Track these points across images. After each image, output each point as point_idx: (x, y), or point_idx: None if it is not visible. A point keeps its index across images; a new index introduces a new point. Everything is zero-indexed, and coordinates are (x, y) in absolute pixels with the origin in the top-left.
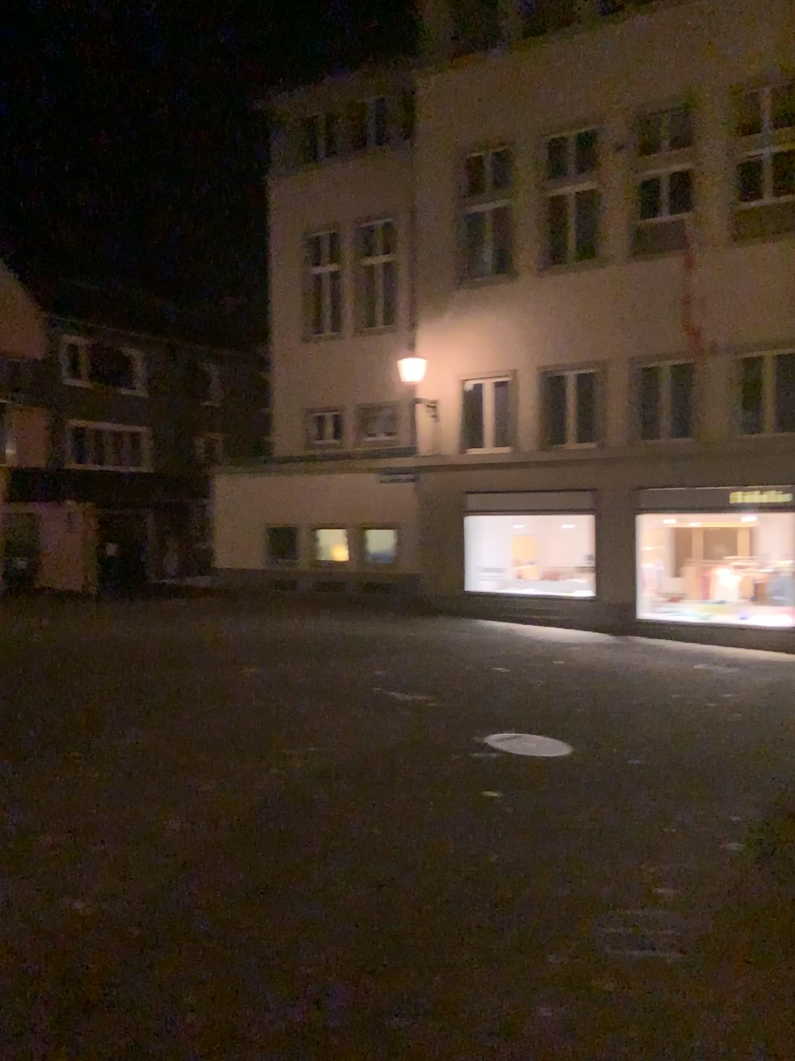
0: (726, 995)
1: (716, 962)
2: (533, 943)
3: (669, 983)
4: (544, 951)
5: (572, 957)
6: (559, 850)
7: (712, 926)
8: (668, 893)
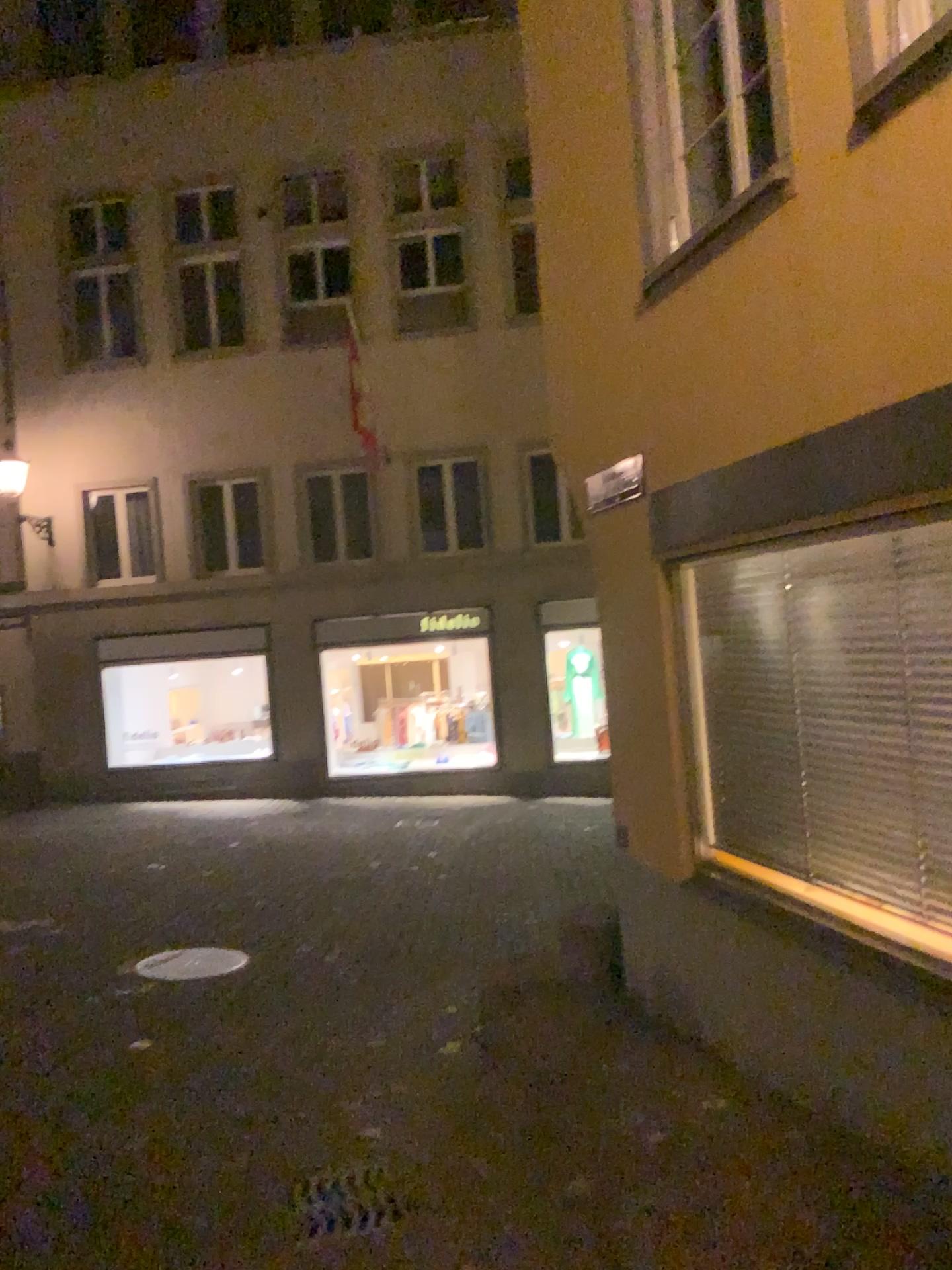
0: (446, 1262)
1: (432, 1217)
2: (189, 1261)
3: (376, 1266)
4: (205, 1268)
5: (246, 1267)
6: (228, 1107)
7: (427, 1164)
8: (371, 1132)
